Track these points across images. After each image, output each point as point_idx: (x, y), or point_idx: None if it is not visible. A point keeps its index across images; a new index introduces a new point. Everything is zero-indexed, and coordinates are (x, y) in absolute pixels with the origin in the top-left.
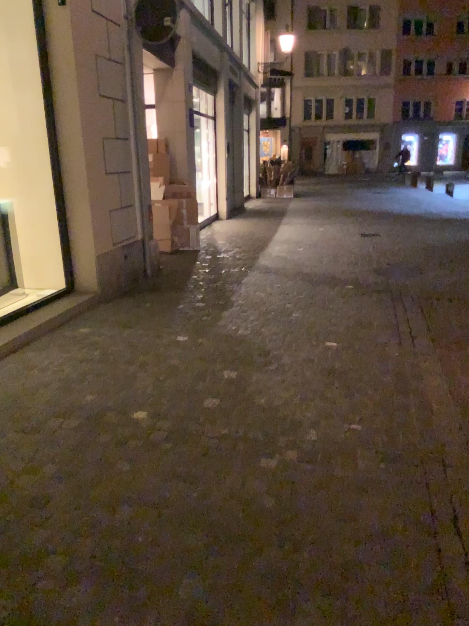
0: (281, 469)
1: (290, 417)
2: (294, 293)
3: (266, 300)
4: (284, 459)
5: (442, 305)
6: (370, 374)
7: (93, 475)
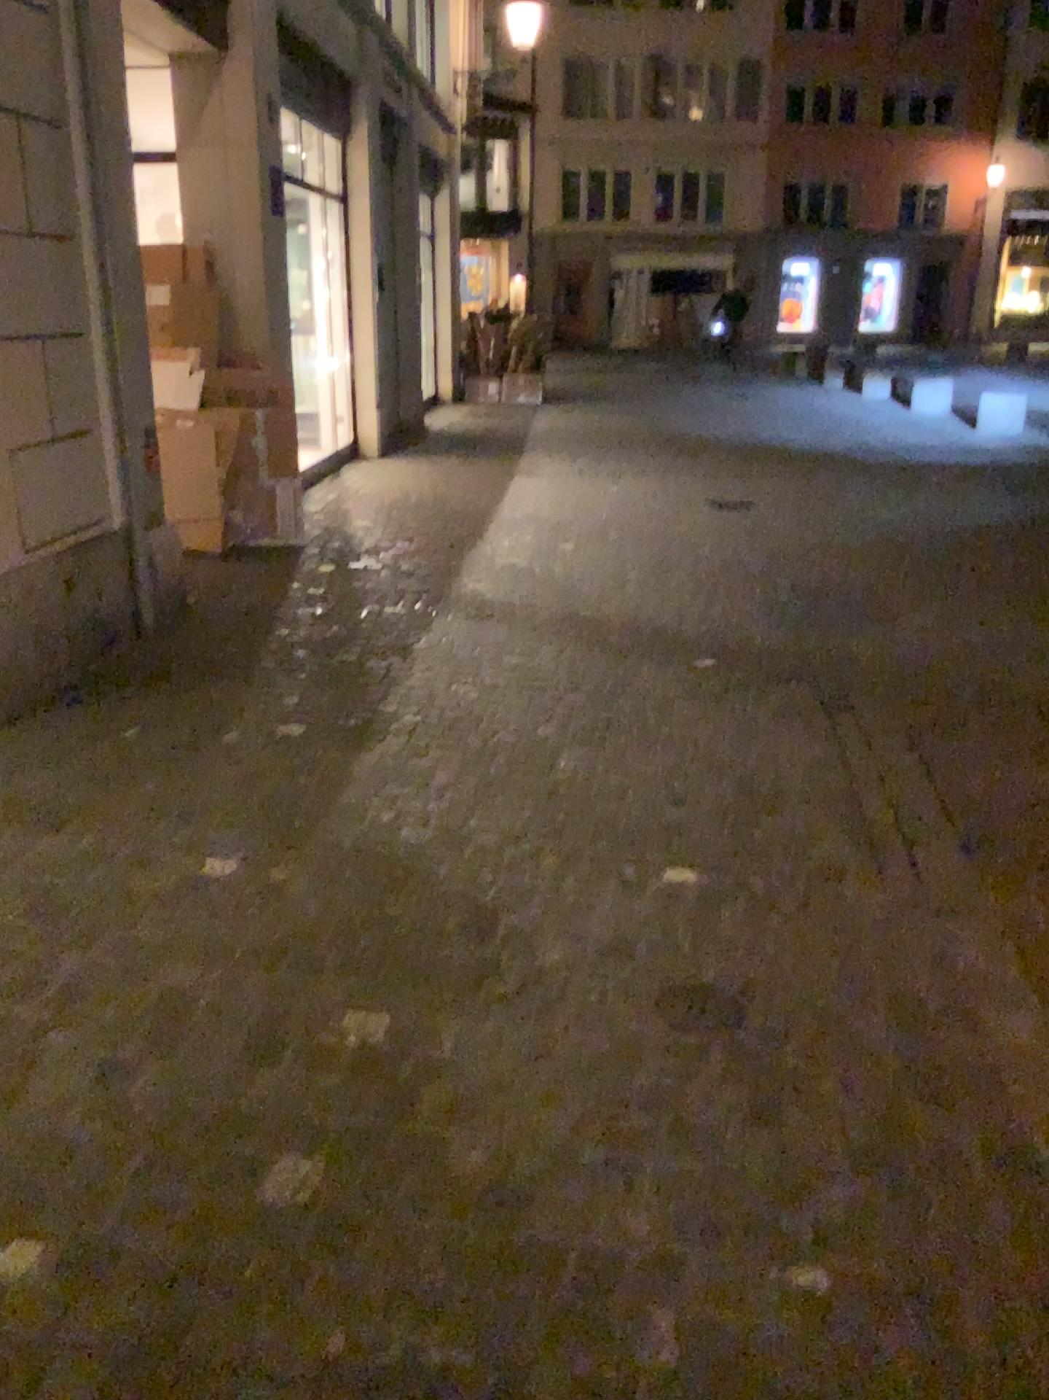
0: None
1: (577, 1248)
2: (561, 689)
3: (482, 720)
4: None
5: (967, 728)
6: (818, 1012)
7: None
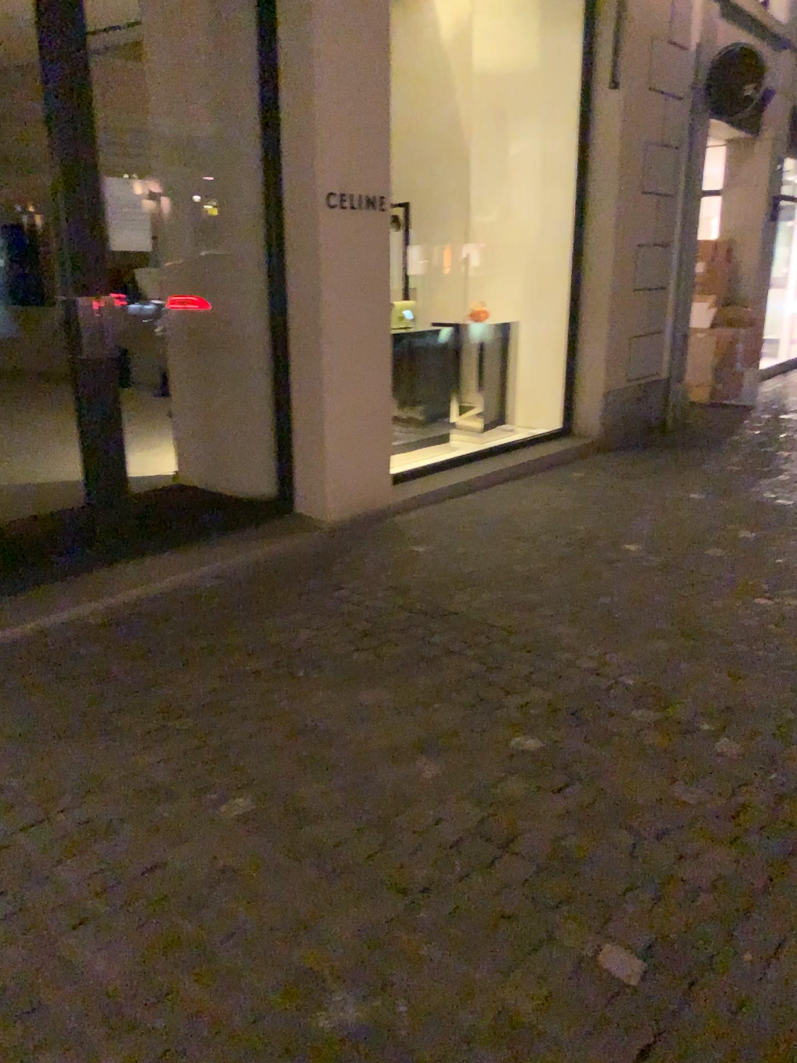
0: (772, 607)
1: None
2: None
3: None
4: (779, 603)
5: None
6: None
7: (580, 575)
